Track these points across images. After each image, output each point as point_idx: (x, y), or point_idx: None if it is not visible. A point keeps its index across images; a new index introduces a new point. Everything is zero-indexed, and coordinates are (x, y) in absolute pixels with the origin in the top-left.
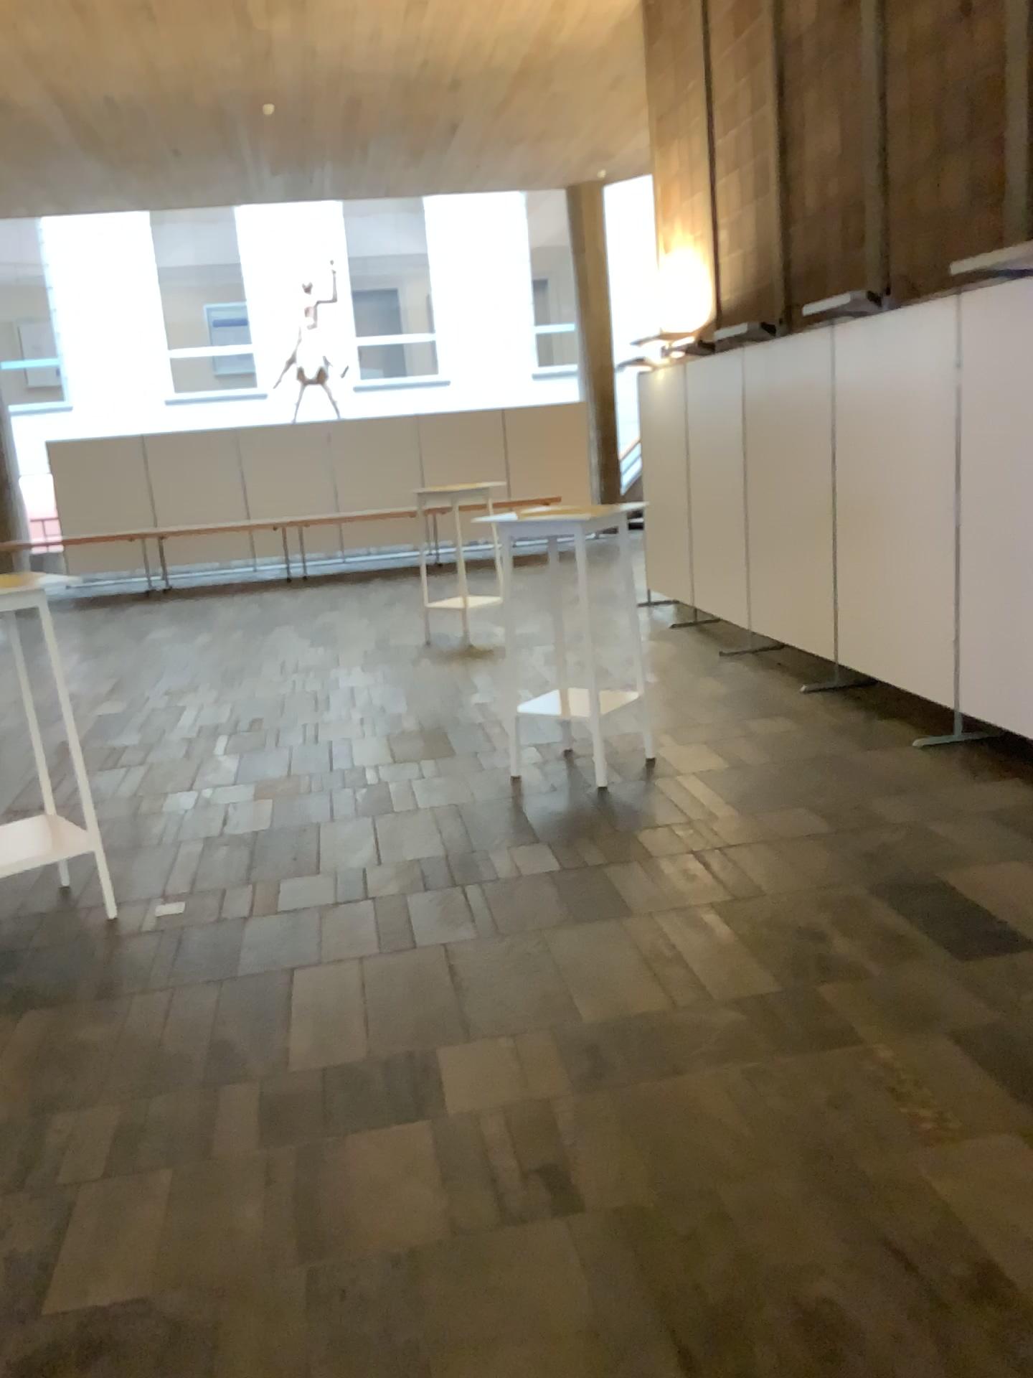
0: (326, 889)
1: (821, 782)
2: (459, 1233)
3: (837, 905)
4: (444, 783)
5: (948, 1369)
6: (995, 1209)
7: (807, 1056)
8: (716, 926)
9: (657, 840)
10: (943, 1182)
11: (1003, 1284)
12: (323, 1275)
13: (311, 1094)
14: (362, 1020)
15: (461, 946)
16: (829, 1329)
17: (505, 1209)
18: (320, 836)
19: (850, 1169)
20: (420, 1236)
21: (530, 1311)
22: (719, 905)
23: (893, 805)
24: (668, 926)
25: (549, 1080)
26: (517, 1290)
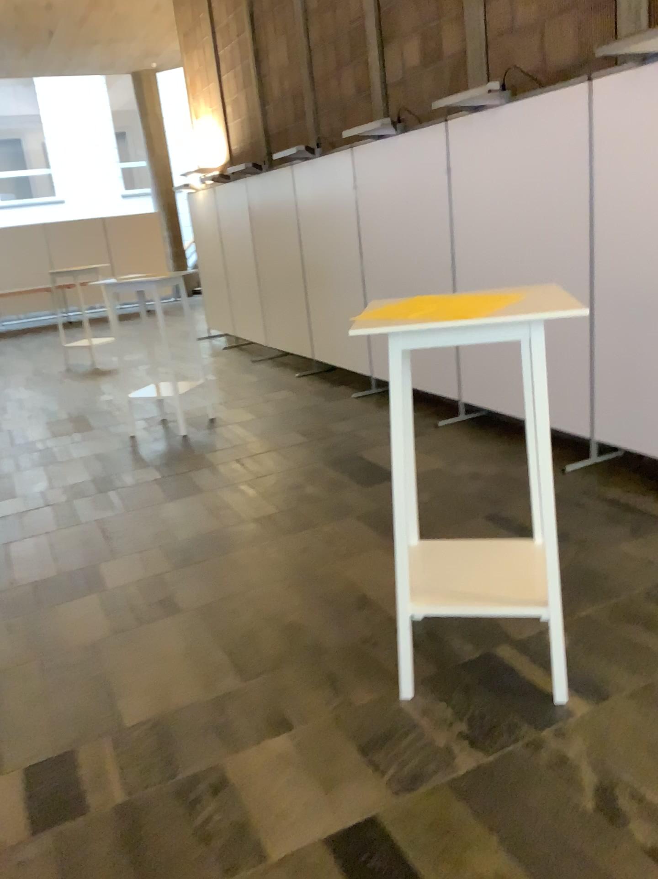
0: (22, 503)
1: (302, 418)
2: (118, 631)
3: (307, 472)
4: (88, 443)
5: (343, 633)
6: (368, 577)
7: (289, 535)
8: (245, 489)
9: (213, 455)
10: (347, 571)
11: (368, 601)
12: (49, 659)
13: (30, 592)
14: (54, 558)
15: (107, 518)
16: (294, 630)
17: (140, 618)
18: (14, 478)
19: (306, 574)
20: (98, 636)
21: (156, 651)
22: (247, 480)
23: (338, 425)
24: (220, 493)
25: (160, 566)
26: (149, 646)
